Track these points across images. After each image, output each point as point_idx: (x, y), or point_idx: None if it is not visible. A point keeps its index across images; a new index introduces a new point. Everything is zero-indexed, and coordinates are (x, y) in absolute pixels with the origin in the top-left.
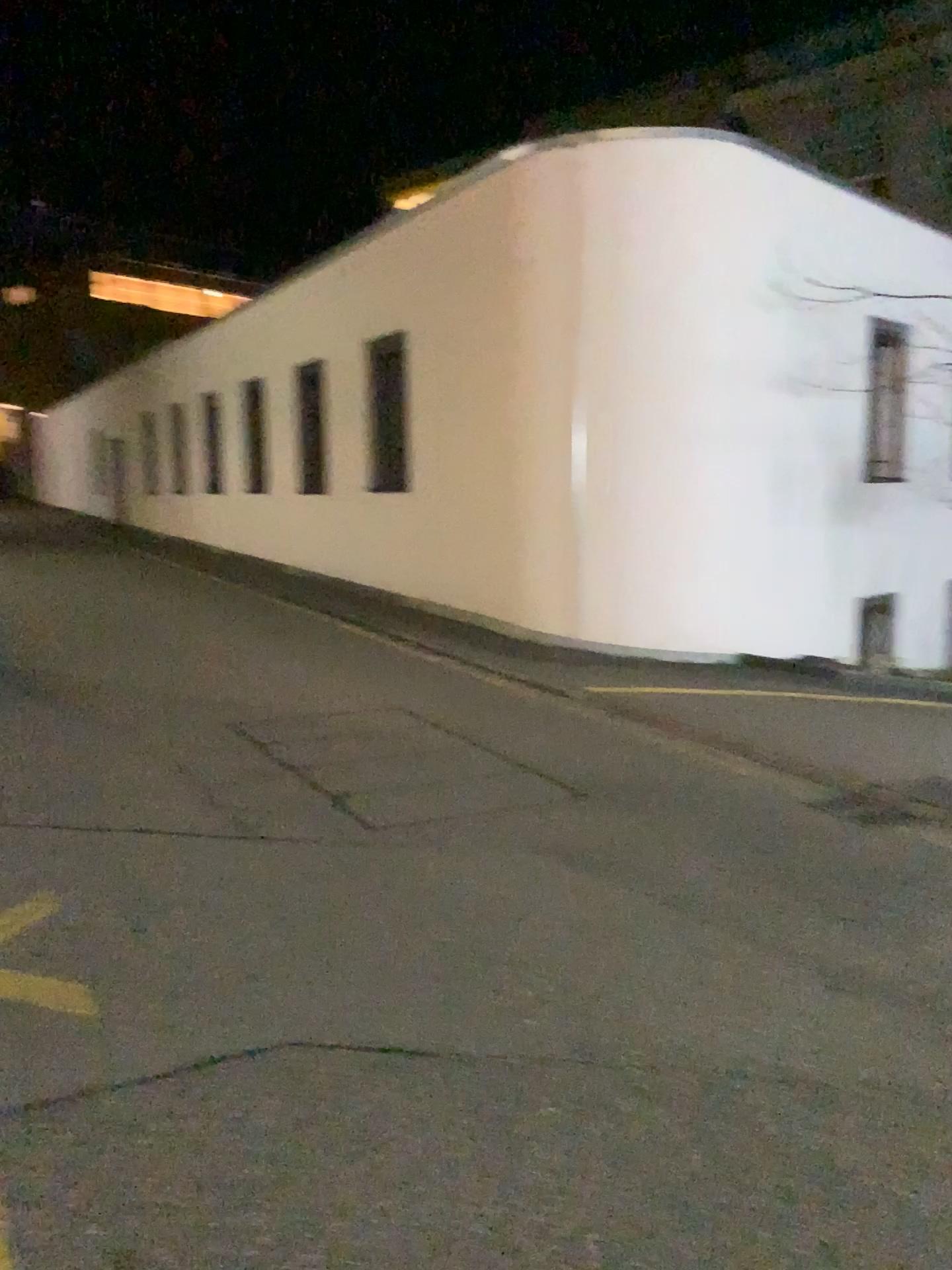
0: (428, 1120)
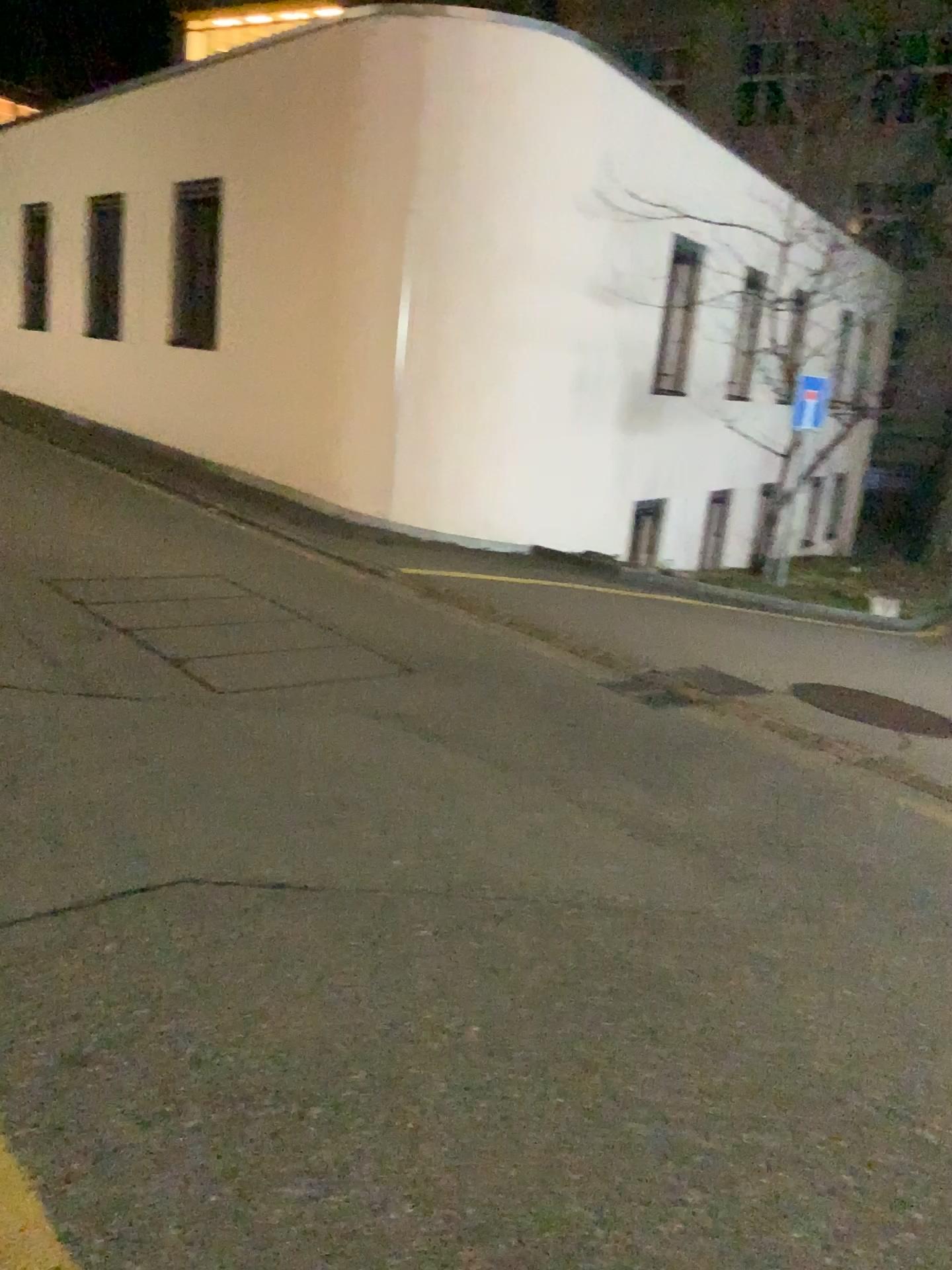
0: (319, 947)
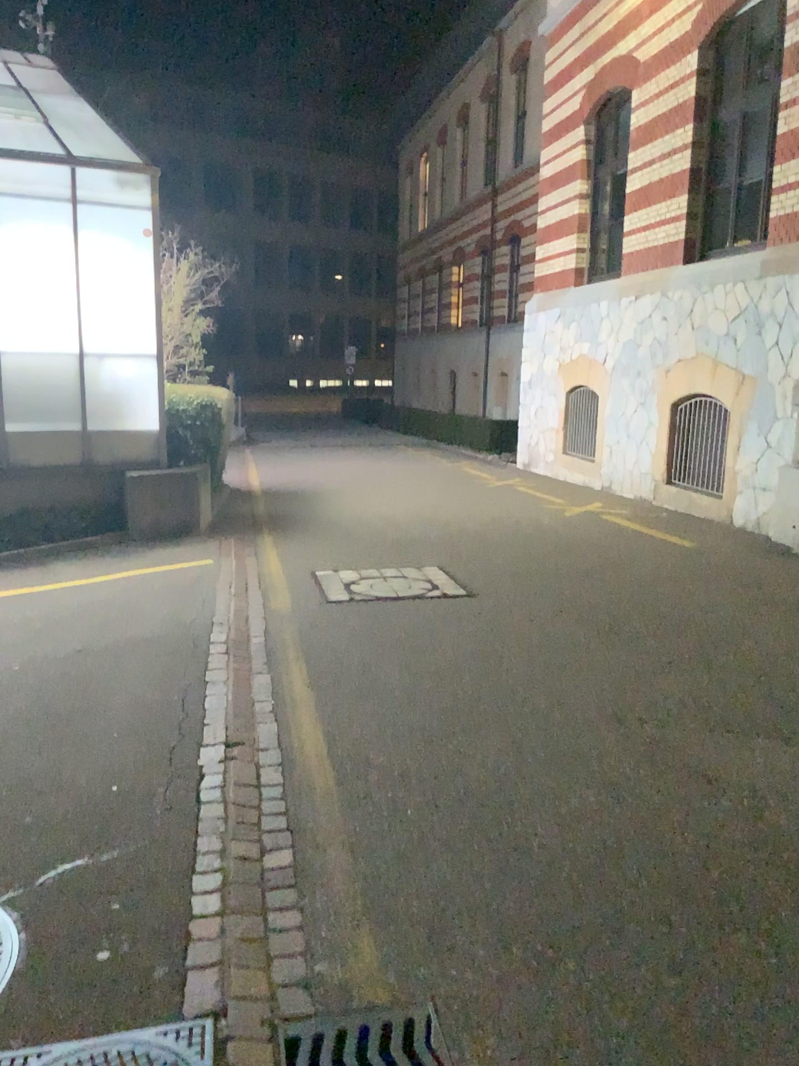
0: None
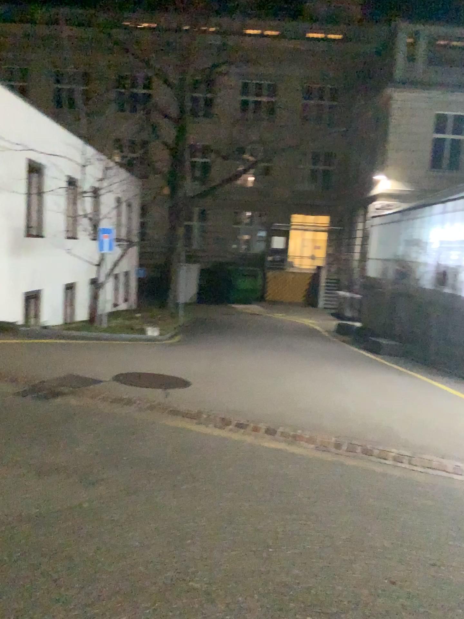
0: None
